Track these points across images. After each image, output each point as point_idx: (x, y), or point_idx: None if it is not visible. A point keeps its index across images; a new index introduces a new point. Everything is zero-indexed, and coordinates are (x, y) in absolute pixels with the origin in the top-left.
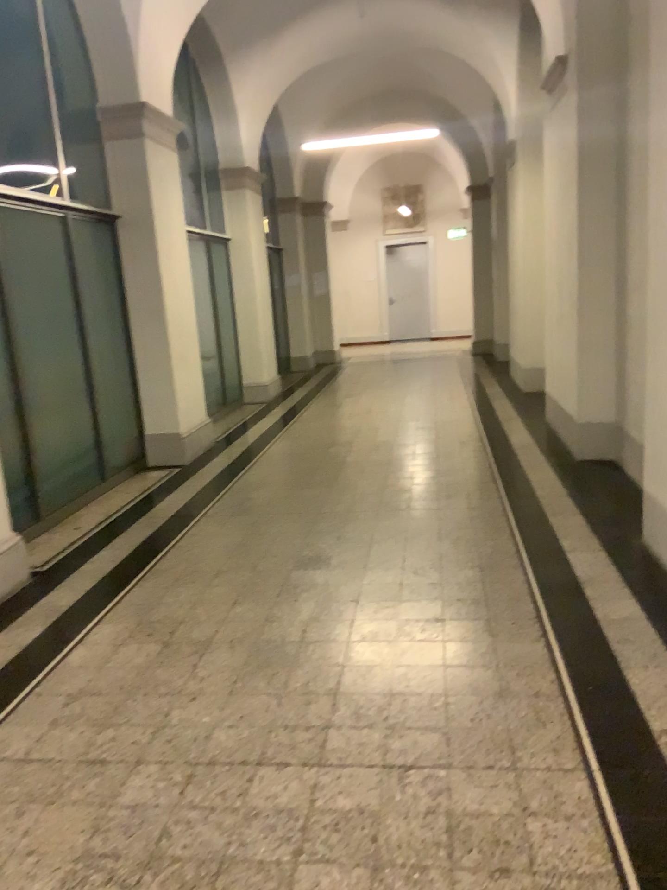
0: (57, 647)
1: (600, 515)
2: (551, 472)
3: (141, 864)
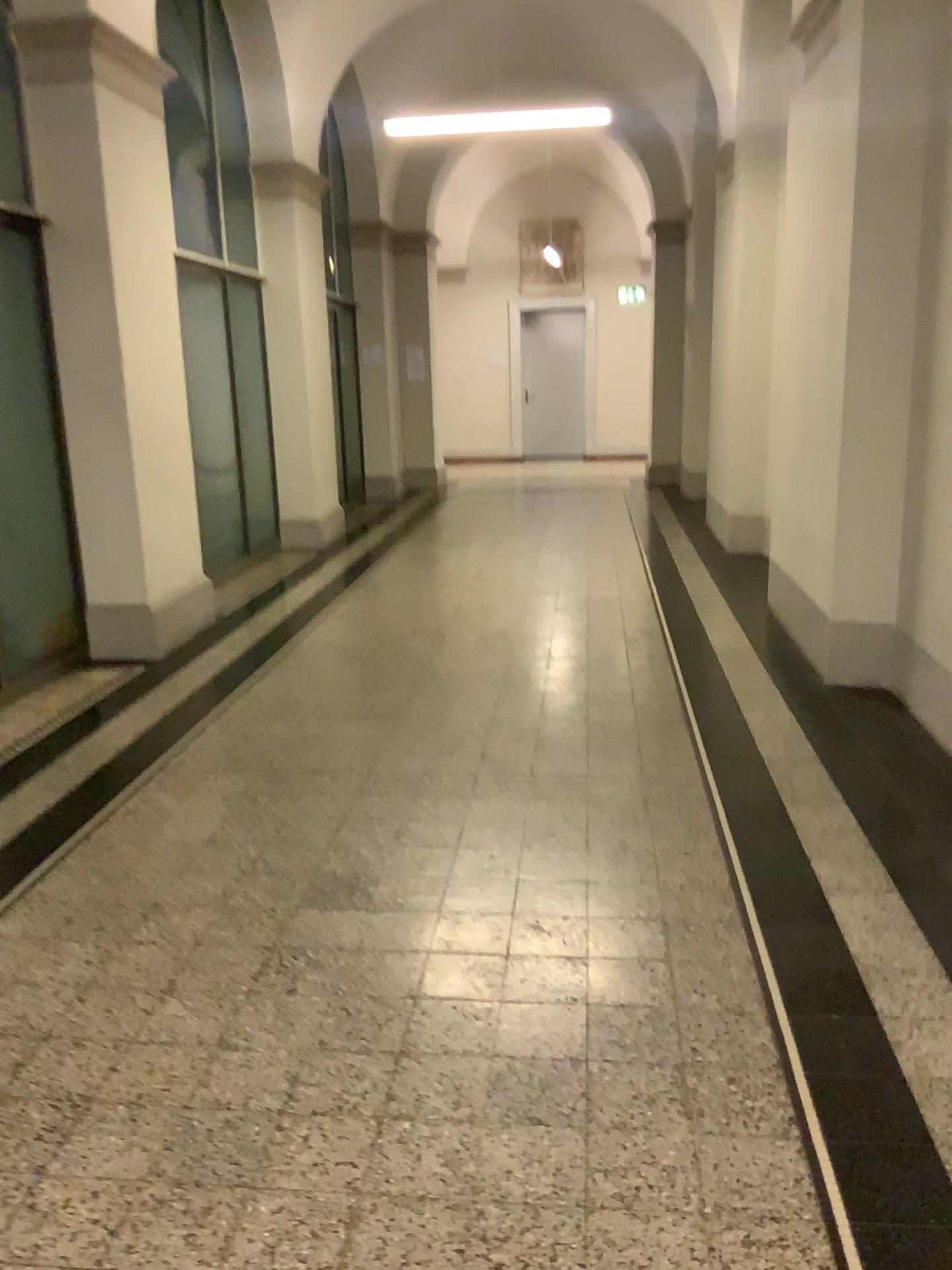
0: None
1: (881, 807)
2: (783, 708)
3: None
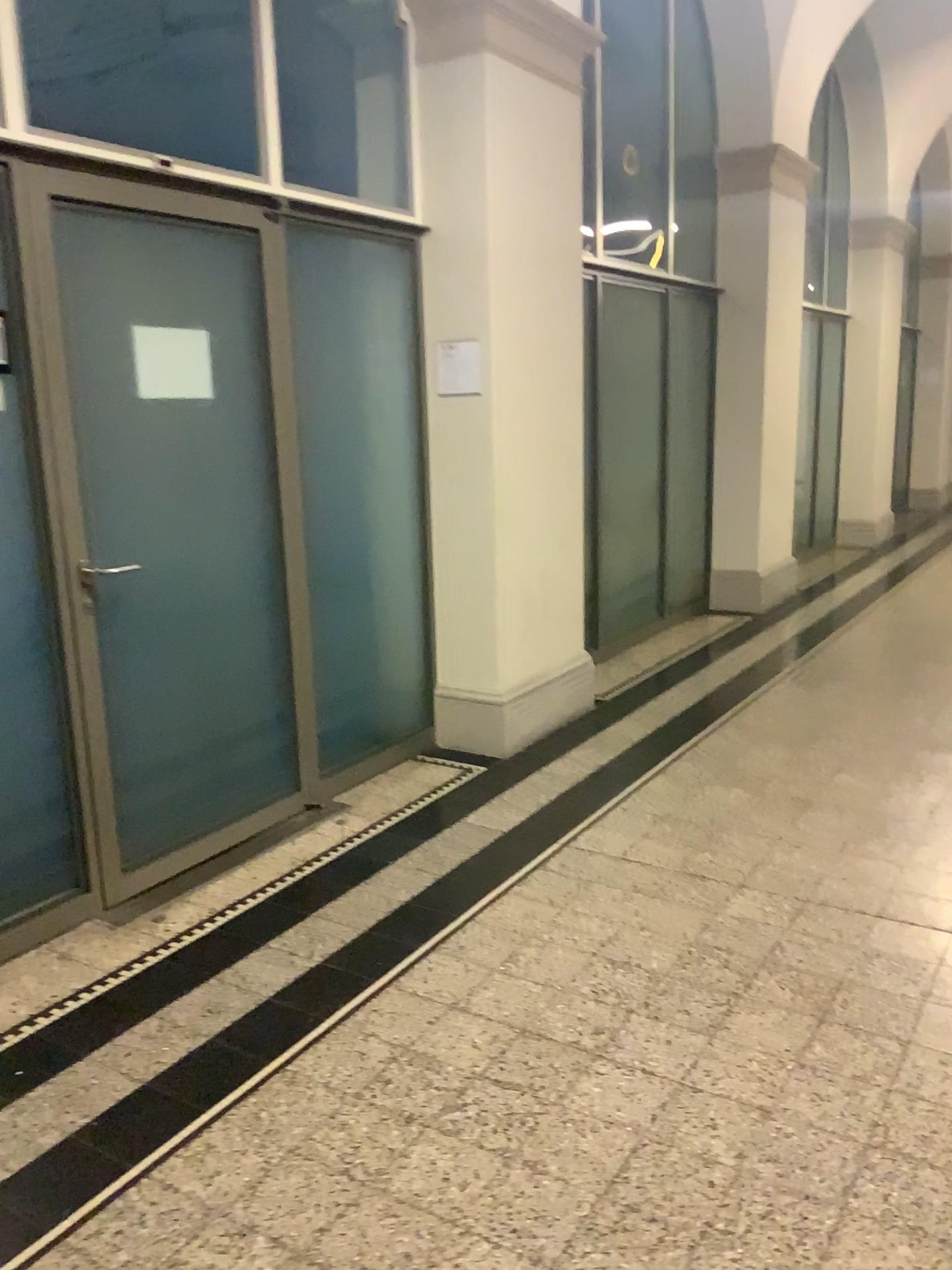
0: (641, 773)
1: None
2: None
3: (759, 961)
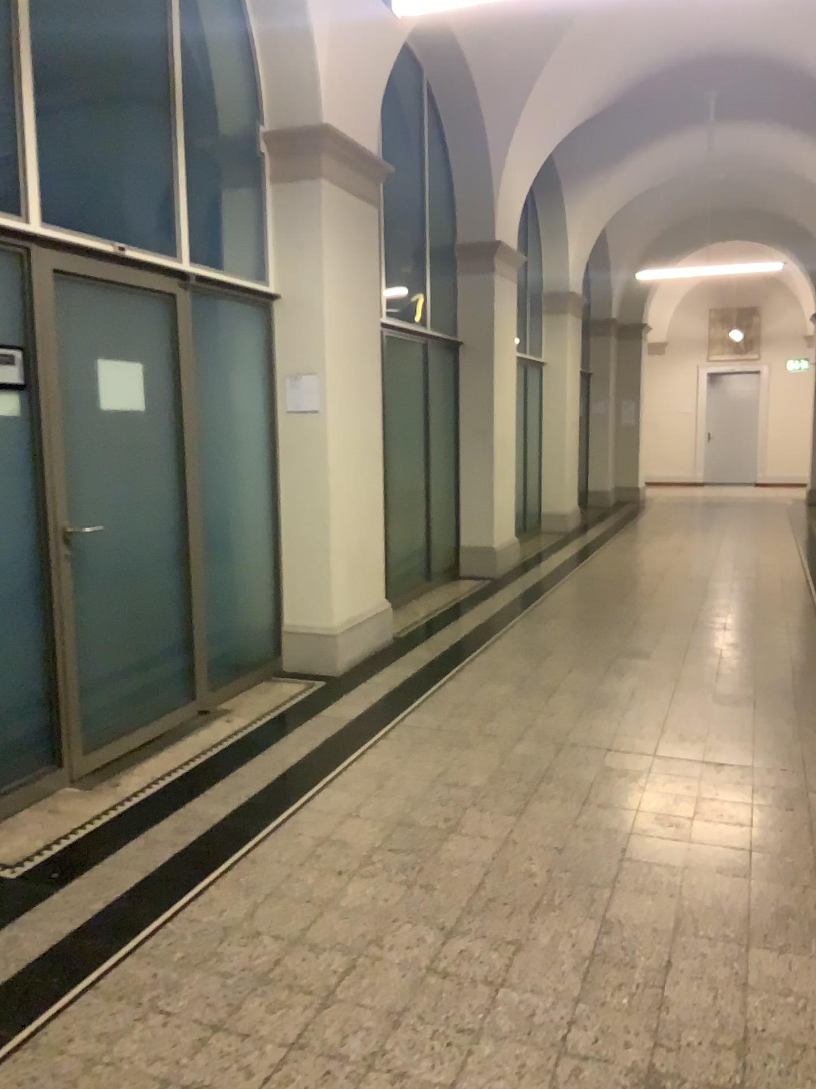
0: (437, 679)
1: None
2: None
3: (540, 777)
